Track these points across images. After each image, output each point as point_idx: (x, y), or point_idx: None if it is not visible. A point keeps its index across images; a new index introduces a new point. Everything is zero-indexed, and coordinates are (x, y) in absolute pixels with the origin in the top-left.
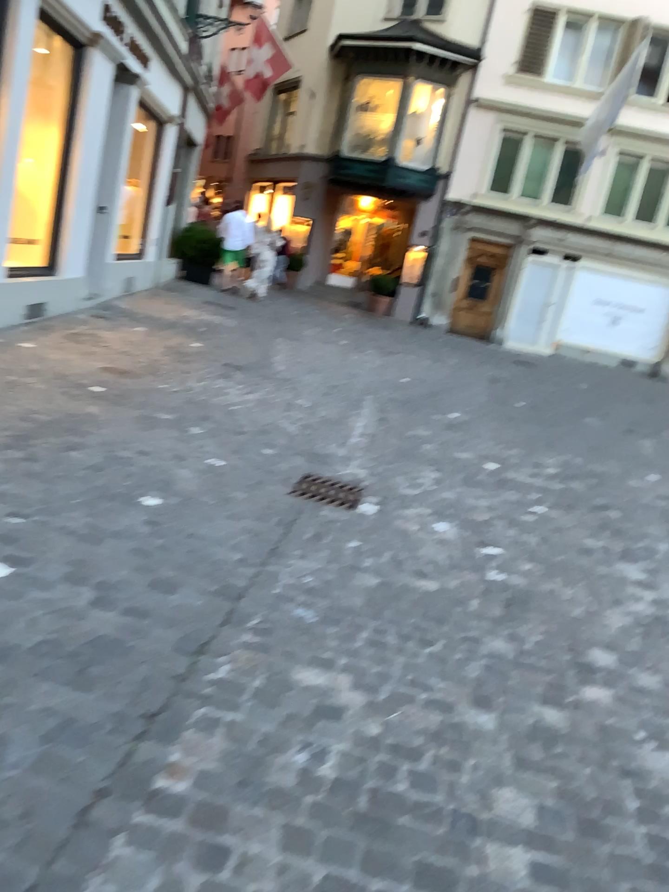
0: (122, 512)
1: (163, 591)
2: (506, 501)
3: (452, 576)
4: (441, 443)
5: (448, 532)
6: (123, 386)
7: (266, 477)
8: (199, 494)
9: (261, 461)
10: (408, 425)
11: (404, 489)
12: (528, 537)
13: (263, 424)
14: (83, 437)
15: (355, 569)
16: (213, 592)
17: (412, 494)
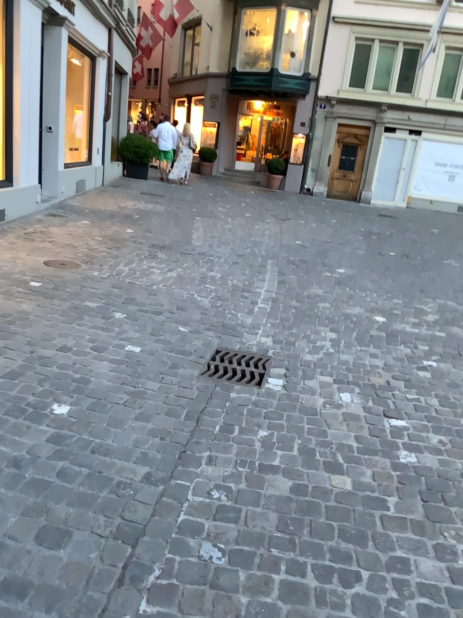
0: (27, 432)
1: (53, 544)
2: (398, 358)
3: (363, 466)
4: (334, 304)
5: (351, 403)
6: (58, 279)
7: (178, 363)
8: (112, 393)
9: (174, 345)
10: (304, 289)
11: (306, 357)
12: (426, 400)
13: (178, 303)
14: (7, 341)
15: (264, 471)
16: (111, 534)
17: (313, 362)
